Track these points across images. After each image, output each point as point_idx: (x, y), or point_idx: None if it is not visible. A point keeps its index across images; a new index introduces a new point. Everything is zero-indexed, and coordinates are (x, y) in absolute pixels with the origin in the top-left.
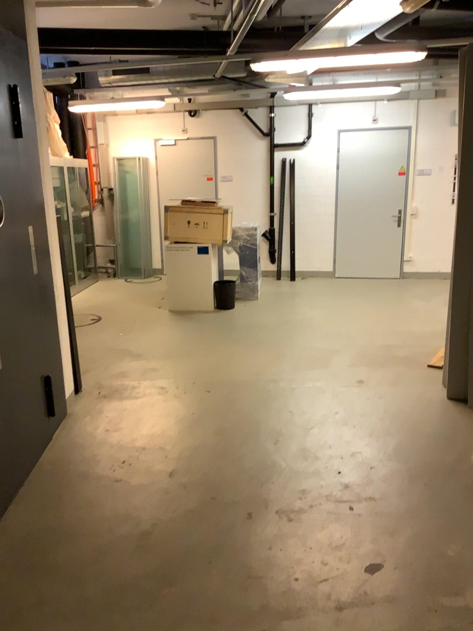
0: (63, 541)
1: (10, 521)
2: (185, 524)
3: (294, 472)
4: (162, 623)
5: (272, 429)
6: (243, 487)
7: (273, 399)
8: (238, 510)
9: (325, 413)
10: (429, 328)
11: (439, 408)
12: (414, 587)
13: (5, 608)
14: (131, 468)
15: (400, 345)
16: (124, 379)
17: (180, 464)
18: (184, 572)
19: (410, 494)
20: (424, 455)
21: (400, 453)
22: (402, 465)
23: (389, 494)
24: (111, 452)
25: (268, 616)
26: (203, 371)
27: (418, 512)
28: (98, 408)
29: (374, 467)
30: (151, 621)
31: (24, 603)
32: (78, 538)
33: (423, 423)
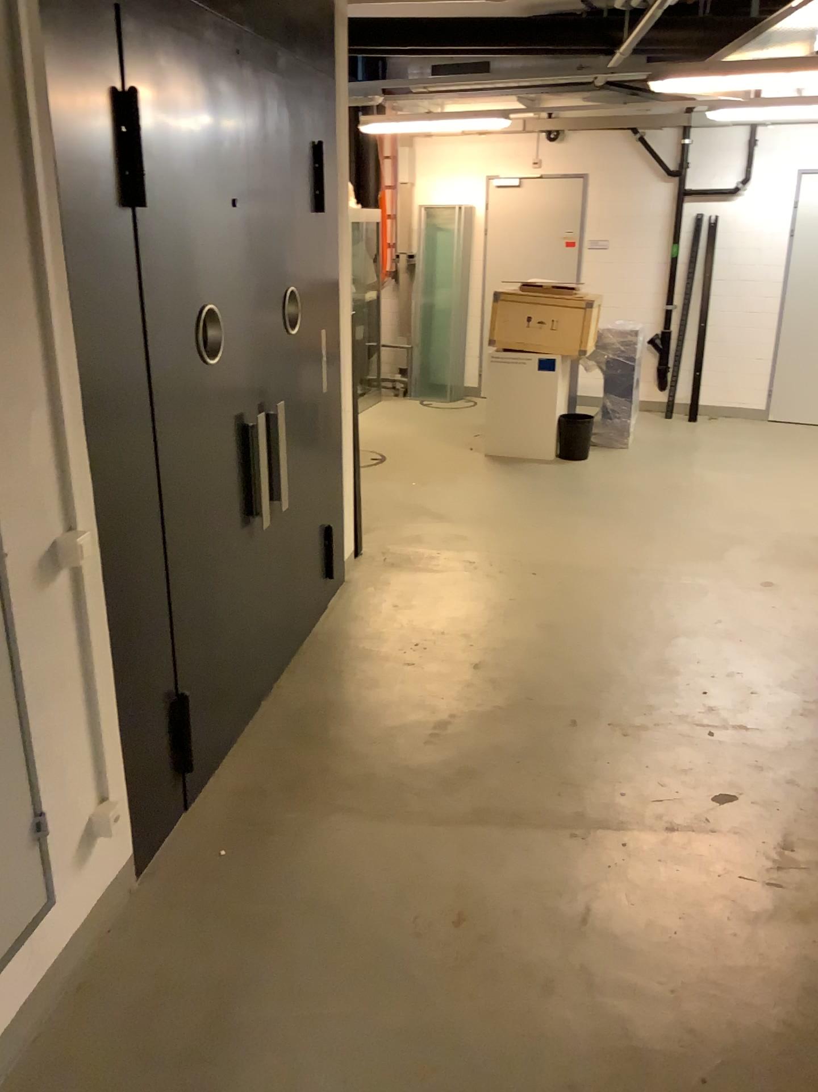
0: (347, 717)
1: (285, 690)
2: (492, 721)
3: (641, 683)
4: (459, 808)
5: (620, 629)
6: (570, 692)
7: (627, 592)
8: (561, 715)
9: (701, 617)
10: None
11: None
12: (771, 822)
13: (288, 768)
14: (428, 653)
15: None
16: (420, 544)
17: (490, 655)
18: (487, 766)
19: (798, 728)
20: None
21: (798, 680)
22: (797, 694)
23: (768, 724)
24: (401, 632)
25: (581, 820)
26: (532, 545)
27: (801, 749)
28: (384, 578)
29: (756, 691)
30: (447, 805)
31: (308, 768)
32: (365, 716)
33: None
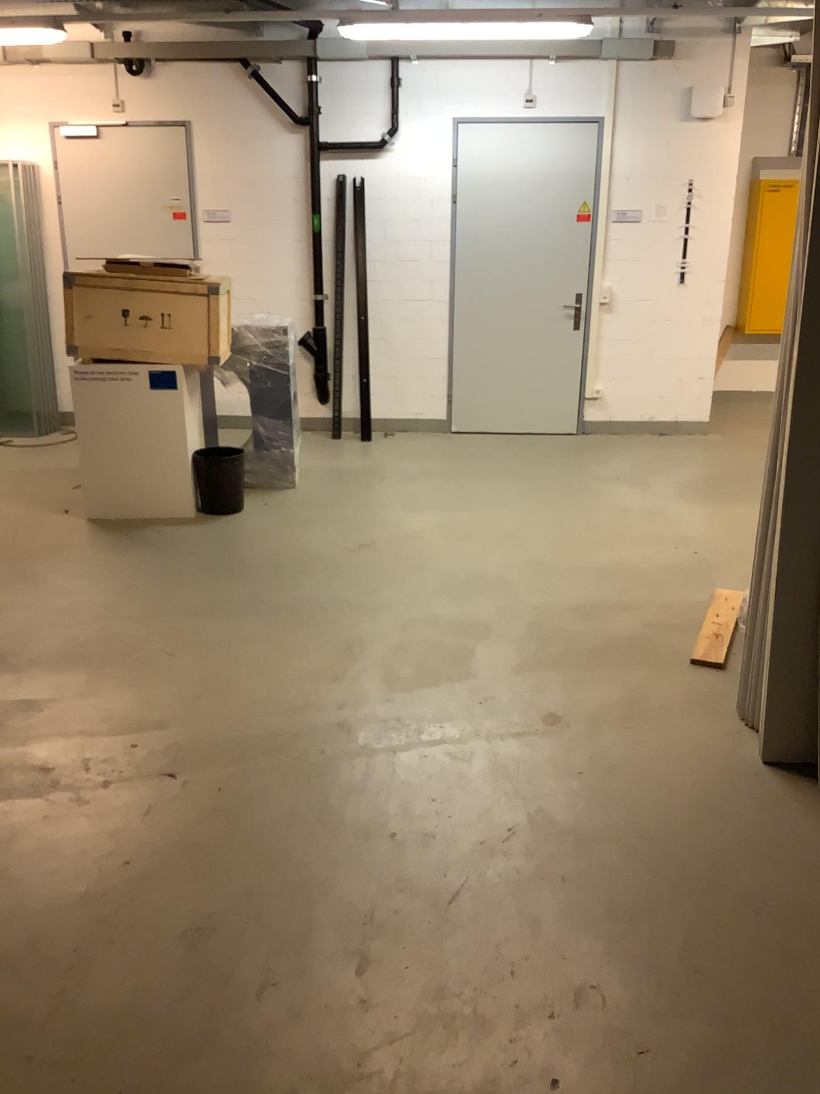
0: None
1: None
2: None
3: None
4: None
5: (346, 911)
6: None
7: (342, 797)
8: None
9: (481, 835)
10: (665, 556)
11: (754, 799)
12: None
13: None
14: None
15: (618, 605)
16: None
17: None
18: None
19: None
20: (767, 985)
21: (705, 986)
22: (721, 1033)
23: None
24: None
25: None
26: (161, 706)
27: None
28: None
29: (648, 1050)
30: None
31: None
32: None
33: (732, 857)
